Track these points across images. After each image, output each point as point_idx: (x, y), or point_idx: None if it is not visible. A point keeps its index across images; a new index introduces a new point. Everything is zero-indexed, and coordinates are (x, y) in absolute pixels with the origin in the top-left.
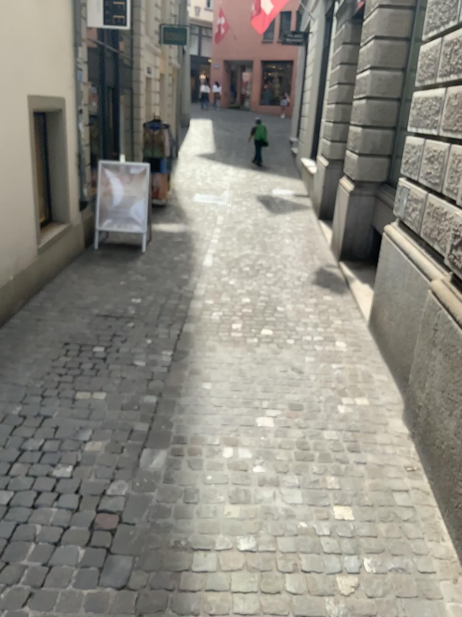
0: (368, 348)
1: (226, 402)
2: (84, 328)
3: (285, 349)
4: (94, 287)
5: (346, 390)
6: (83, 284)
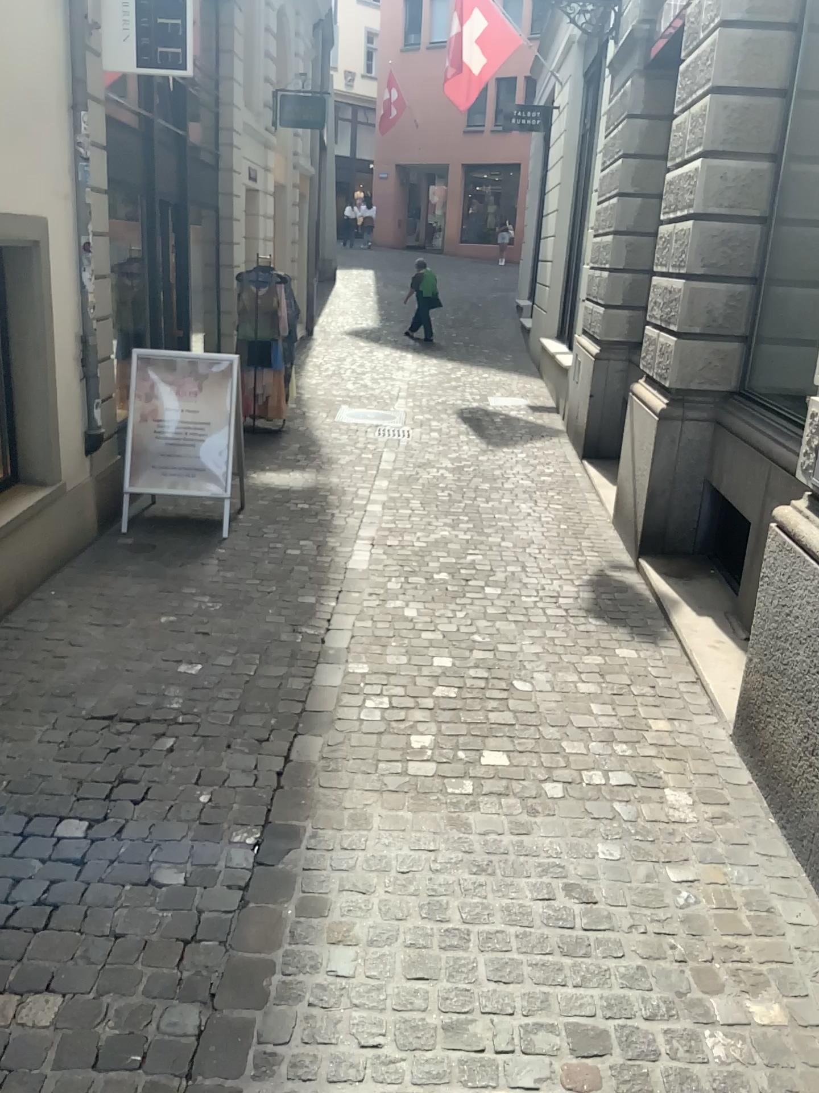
0: (748, 812)
1: (394, 1026)
2: (49, 761)
3: (541, 823)
4: (99, 633)
5: (716, 973)
6: (74, 627)
